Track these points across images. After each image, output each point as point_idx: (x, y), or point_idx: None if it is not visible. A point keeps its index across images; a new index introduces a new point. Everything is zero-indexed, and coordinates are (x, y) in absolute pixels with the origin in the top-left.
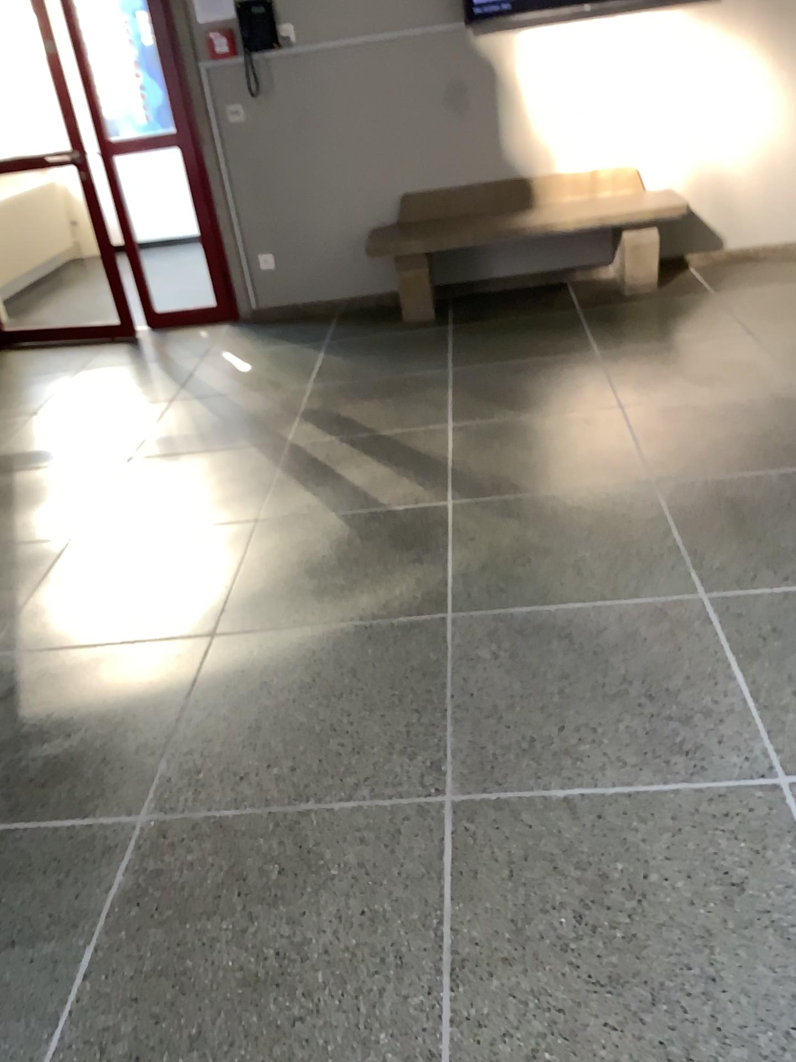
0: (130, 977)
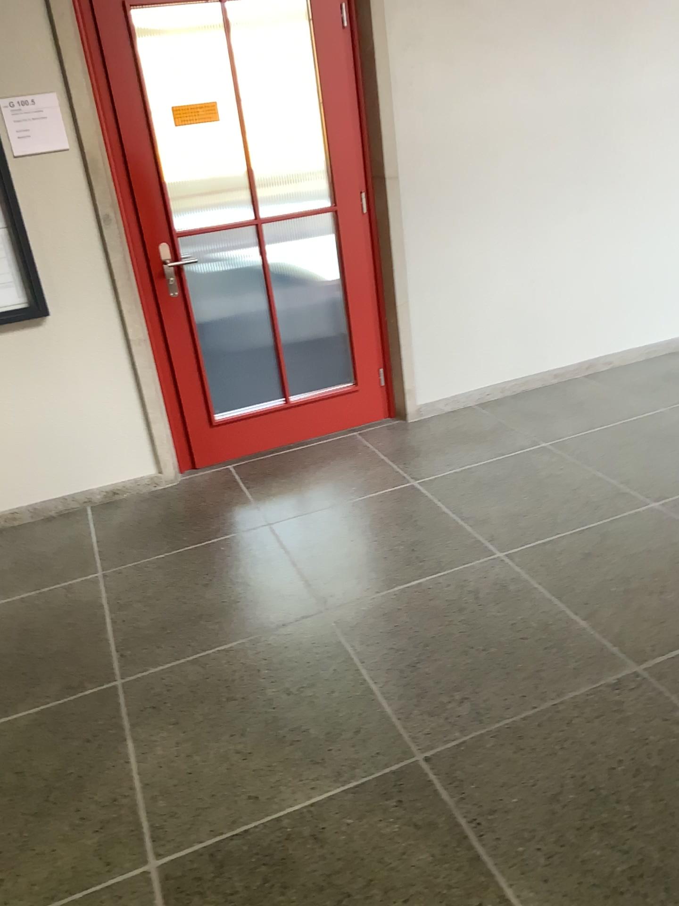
0: None
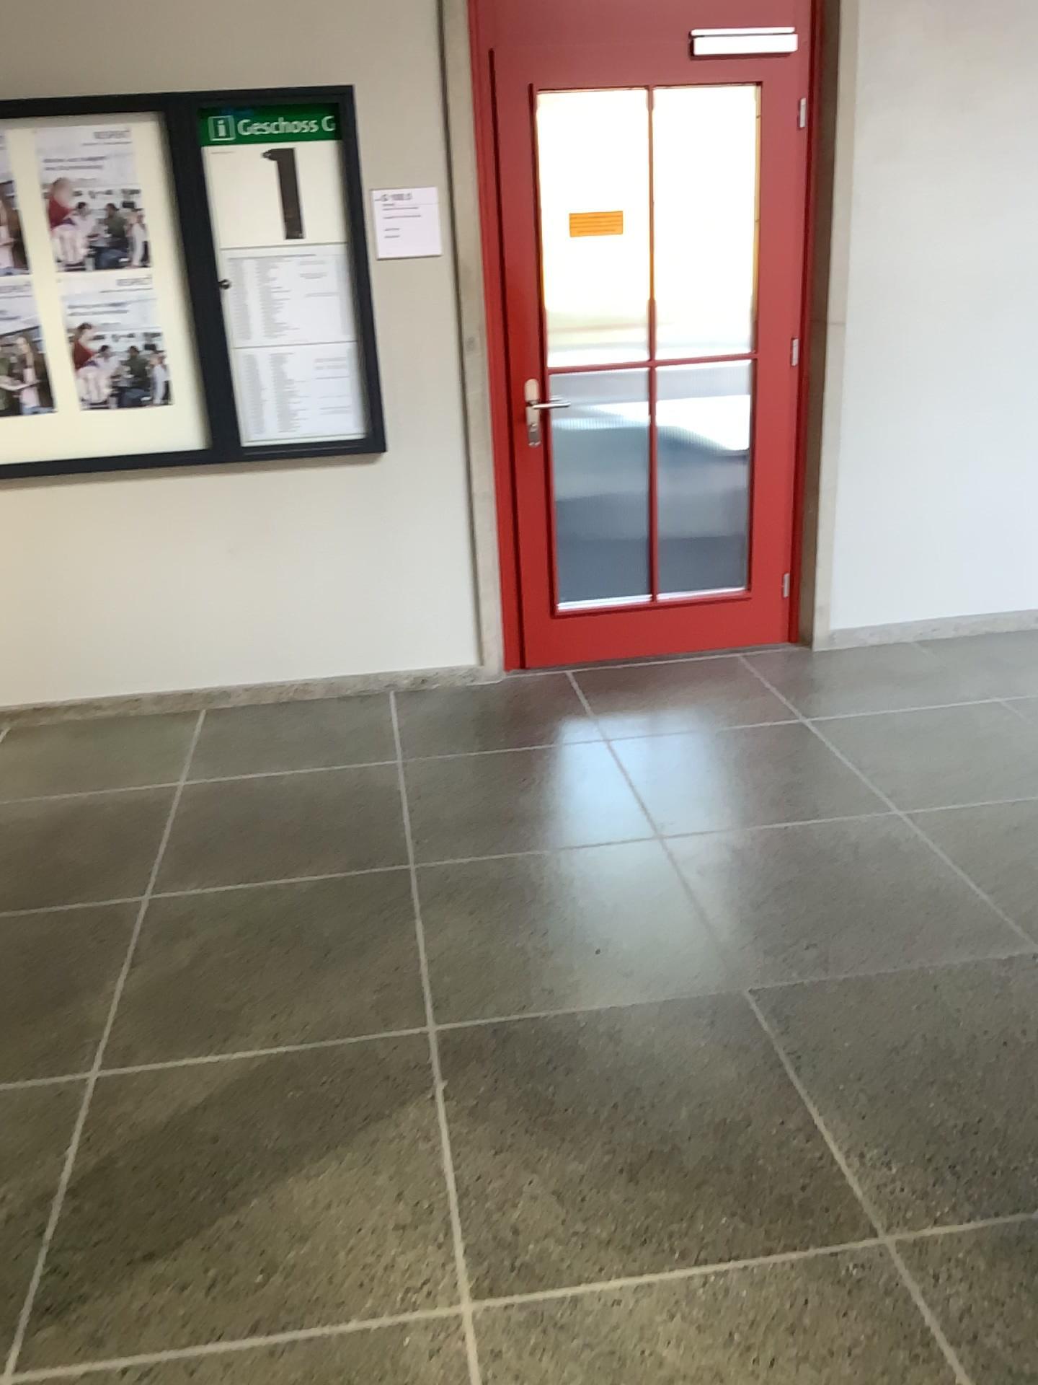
0: None
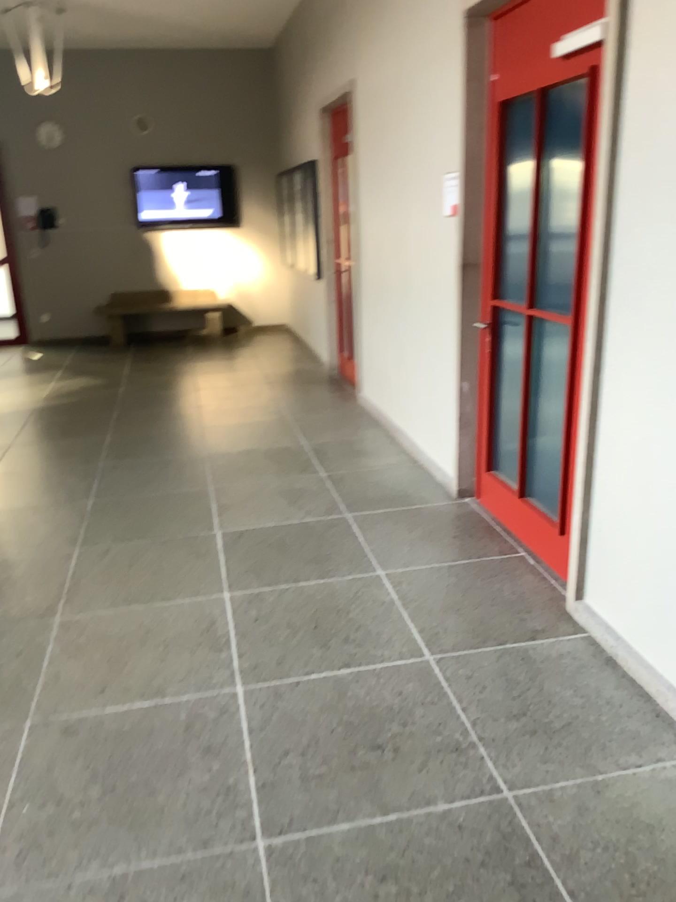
0: (33, 433)
